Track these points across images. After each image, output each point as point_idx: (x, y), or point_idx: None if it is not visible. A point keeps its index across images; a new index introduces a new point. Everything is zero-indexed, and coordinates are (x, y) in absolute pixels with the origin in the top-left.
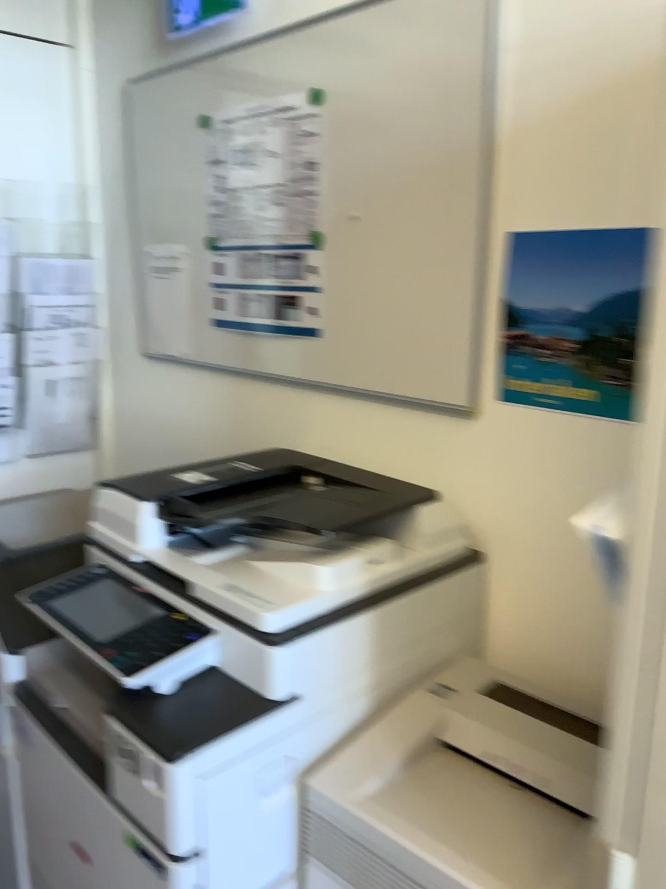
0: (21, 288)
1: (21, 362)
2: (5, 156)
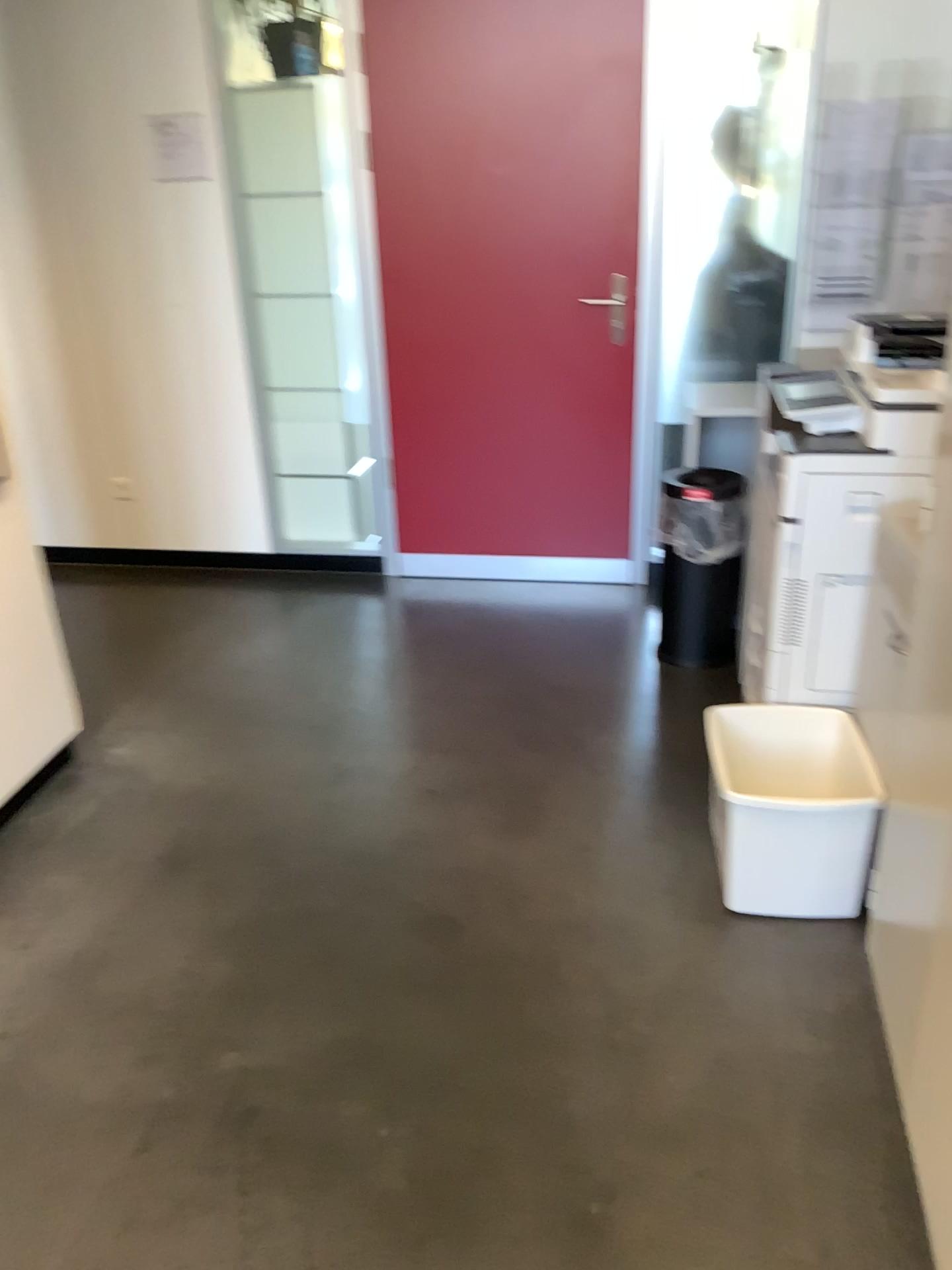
0: (904, 164)
1: (889, 237)
2: (917, 32)
